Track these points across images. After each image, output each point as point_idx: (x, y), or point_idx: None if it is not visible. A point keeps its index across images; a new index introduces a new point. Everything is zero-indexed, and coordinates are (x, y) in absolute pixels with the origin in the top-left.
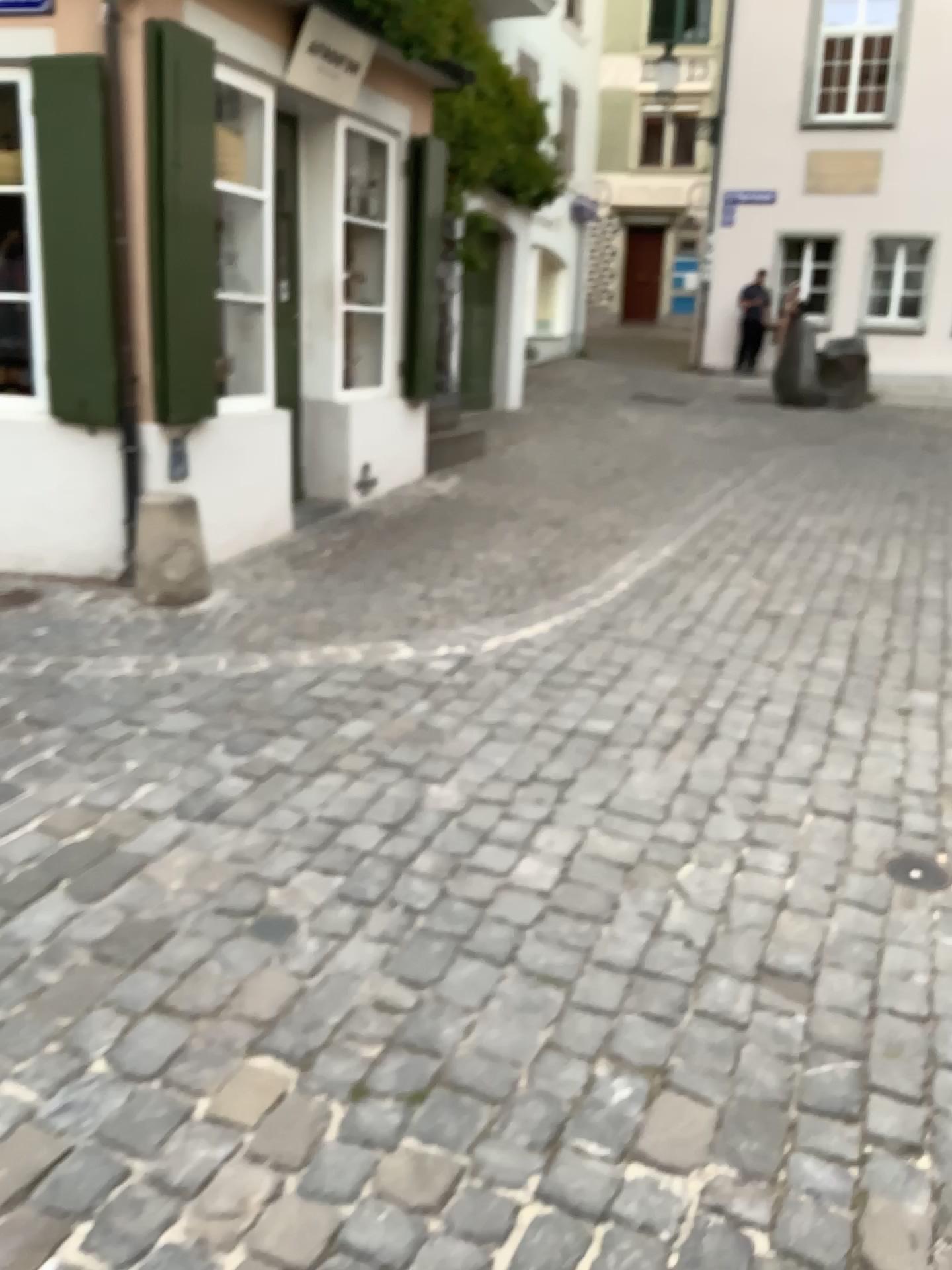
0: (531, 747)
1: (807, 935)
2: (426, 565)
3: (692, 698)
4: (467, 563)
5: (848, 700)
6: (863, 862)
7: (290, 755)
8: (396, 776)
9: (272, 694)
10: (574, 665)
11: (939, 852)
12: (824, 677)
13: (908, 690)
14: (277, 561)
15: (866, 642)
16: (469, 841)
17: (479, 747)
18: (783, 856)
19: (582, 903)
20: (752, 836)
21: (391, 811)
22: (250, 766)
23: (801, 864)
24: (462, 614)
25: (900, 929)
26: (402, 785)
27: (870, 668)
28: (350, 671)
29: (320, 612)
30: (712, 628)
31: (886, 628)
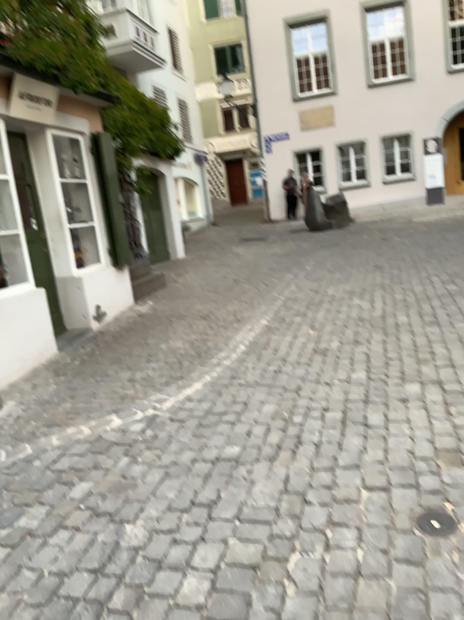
0: (191, 477)
1: (378, 600)
2: (131, 359)
3: (285, 418)
4: (154, 354)
5: (373, 399)
6: (402, 523)
7: (36, 521)
8: (105, 522)
9: (31, 472)
10: (215, 410)
11: (447, 504)
12: (357, 386)
13: (404, 385)
14: (46, 375)
15: (376, 358)
16: (150, 569)
17: (158, 485)
18: (353, 531)
19: (225, 610)
20: (331, 518)
21: (99, 554)
22: (9, 536)
23: (365, 536)
24: (151, 388)
25: (437, 577)
26: (108, 529)
27: (381, 374)
28: (81, 444)
29: (67, 405)
30: (292, 366)
31: (385, 346)
